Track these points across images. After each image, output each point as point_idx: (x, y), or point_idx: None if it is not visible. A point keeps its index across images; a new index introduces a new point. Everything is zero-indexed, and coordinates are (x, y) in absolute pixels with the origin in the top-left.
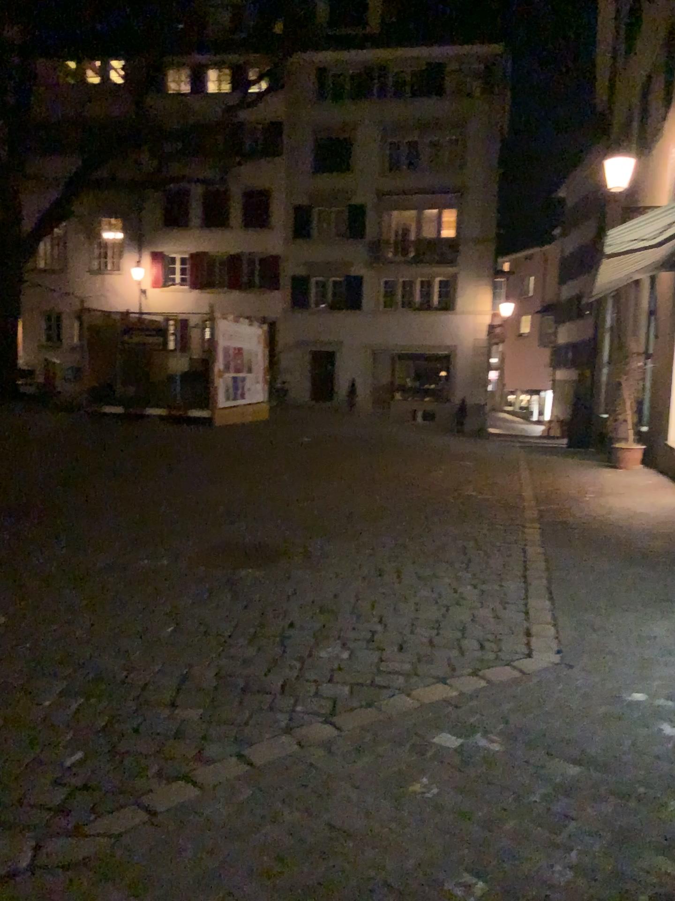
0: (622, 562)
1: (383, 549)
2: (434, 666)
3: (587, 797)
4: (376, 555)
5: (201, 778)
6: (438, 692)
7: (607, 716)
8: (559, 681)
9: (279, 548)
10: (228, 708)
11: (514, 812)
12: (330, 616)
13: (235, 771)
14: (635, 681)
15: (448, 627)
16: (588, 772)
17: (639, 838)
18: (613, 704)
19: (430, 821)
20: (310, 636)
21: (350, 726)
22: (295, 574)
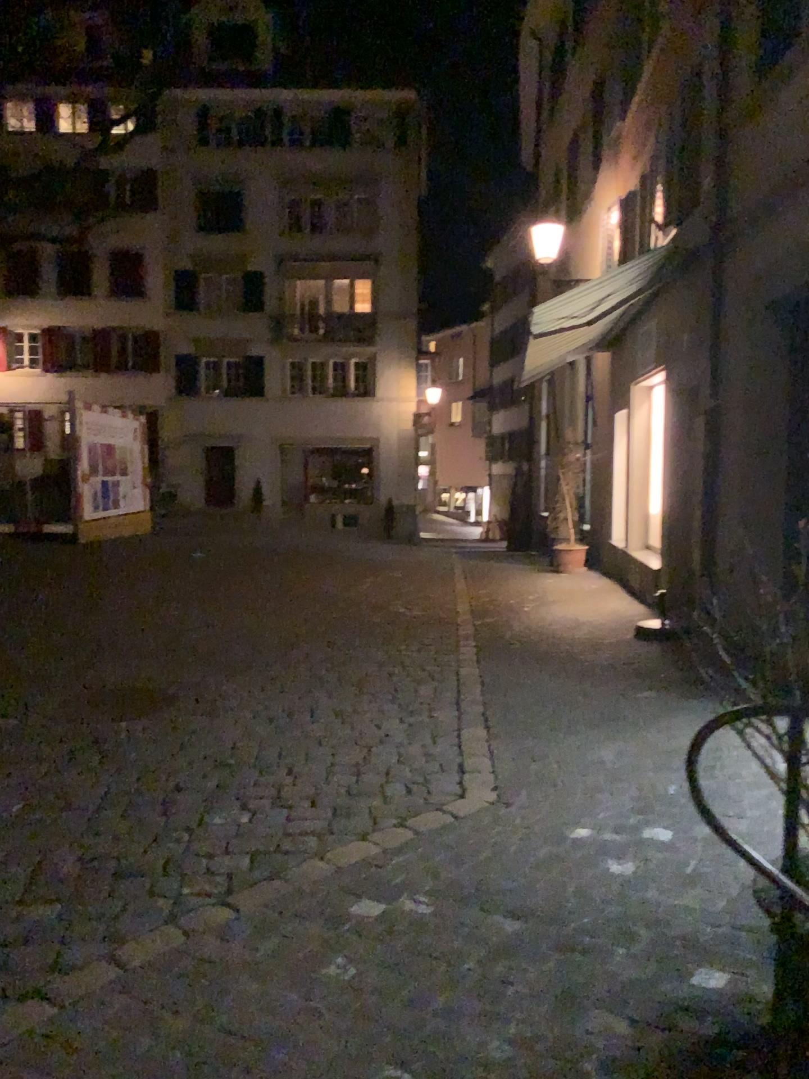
0: (565, 680)
1: (291, 684)
2: (352, 821)
3: (527, 957)
4: (283, 692)
5: (56, 993)
6: (357, 851)
7: (550, 859)
8: (495, 824)
9: (162, 691)
10: (95, 899)
11: (445, 986)
12: (225, 772)
13: (102, 979)
14: (579, 815)
15: (369, 772)
16: (527, 927)
17: (584, 997)
18: (556, 845)
19: (346, 1010)
20: (201, 798)
21: (249, 905)
22: (182, 723)
